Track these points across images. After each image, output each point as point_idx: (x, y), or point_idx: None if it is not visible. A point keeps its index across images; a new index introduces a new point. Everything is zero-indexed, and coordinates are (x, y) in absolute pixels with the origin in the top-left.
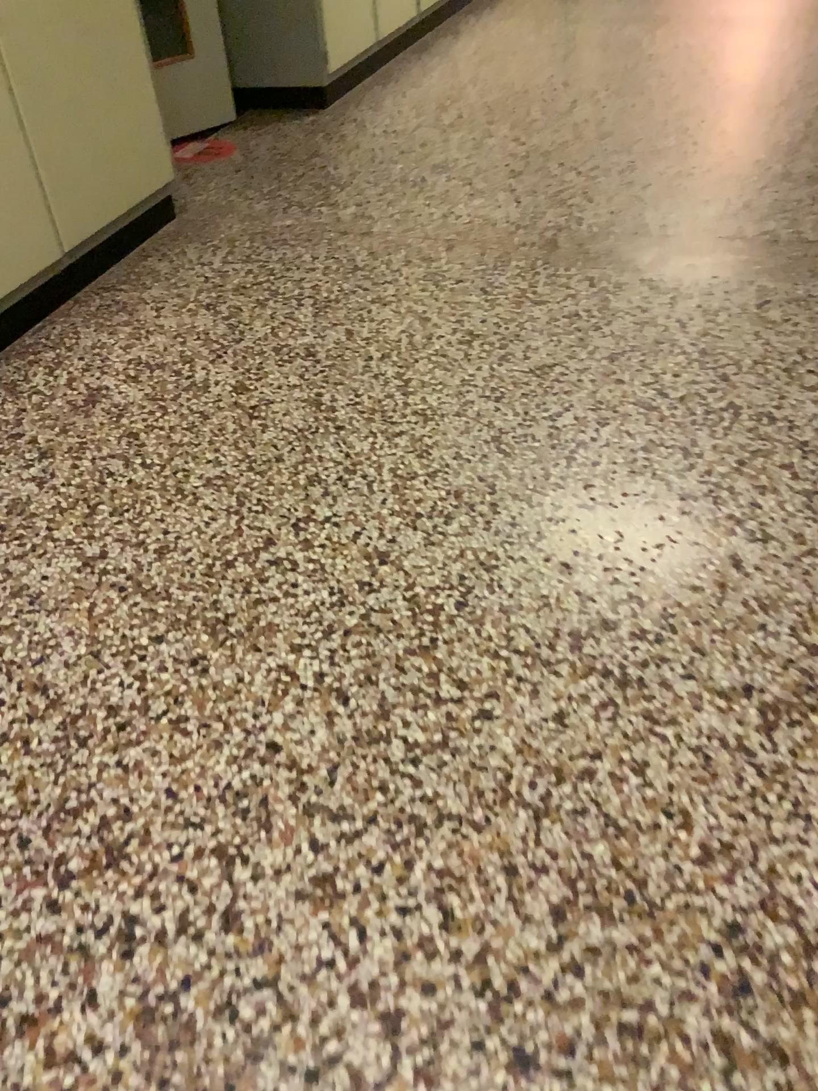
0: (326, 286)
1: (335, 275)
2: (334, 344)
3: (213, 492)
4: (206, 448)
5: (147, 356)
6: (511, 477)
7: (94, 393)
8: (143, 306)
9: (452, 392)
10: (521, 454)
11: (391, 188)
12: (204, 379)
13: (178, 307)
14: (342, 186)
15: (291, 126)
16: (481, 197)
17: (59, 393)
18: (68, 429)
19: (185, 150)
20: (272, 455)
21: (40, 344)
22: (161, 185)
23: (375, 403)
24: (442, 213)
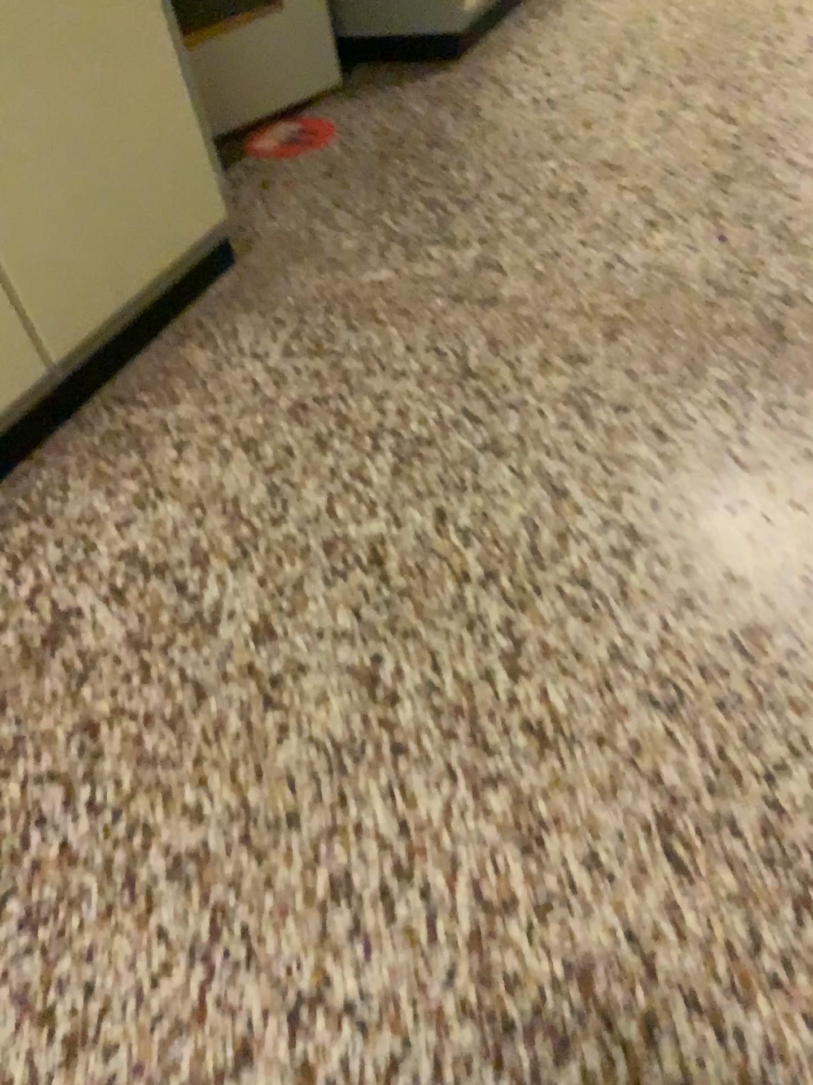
0: (417, 411)
1: (432, 387)
2: (413, 543)
3: (177, 896)
4: (187, 778)
5: (144, 548)
6: (684, 943)
7: (56, 624)
8: (161, 438)
9: (589, 687)
10: (706, 878)
11: (532, 209)
12: (213, 609)
13: (205, 445)
14: (464, 204)
15: (410, 94)
16: (664, 228)
17: (13, 618)
18: (6, 699)
19: (266, 143)
20: (281, 815)
21: (11, 513)
22: (205, 235)
23: (461, 698)
24: (601, 262)
